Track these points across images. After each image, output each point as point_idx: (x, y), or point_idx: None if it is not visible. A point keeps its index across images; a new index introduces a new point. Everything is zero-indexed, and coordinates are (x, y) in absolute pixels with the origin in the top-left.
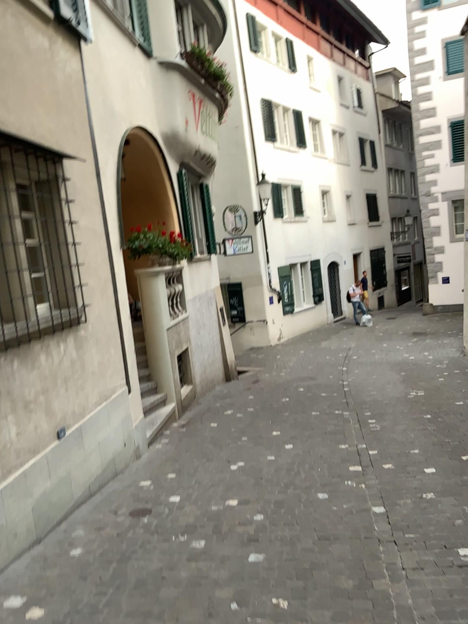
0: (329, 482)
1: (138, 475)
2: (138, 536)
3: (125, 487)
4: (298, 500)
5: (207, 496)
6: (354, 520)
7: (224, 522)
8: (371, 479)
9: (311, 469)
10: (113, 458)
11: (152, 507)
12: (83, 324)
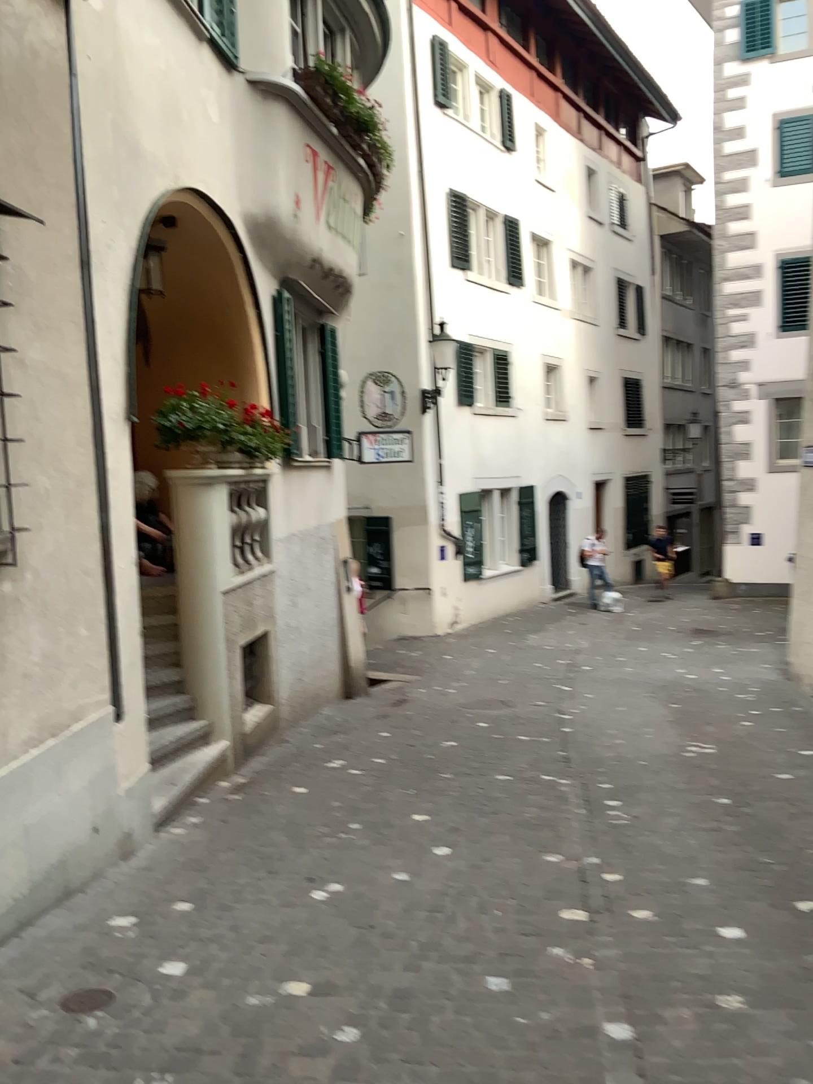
0: (515, 951)
1: (111, 900)
2: (60, 1069)
3: (72, 930)
4: (442, 993)
5: (245, 967)
6: (562, 1061)
7: (266, 1044)
8: (608, 948)
9: (481, 914)
10: (62, 859)
11: (116, 988)
12: (10, 568)
